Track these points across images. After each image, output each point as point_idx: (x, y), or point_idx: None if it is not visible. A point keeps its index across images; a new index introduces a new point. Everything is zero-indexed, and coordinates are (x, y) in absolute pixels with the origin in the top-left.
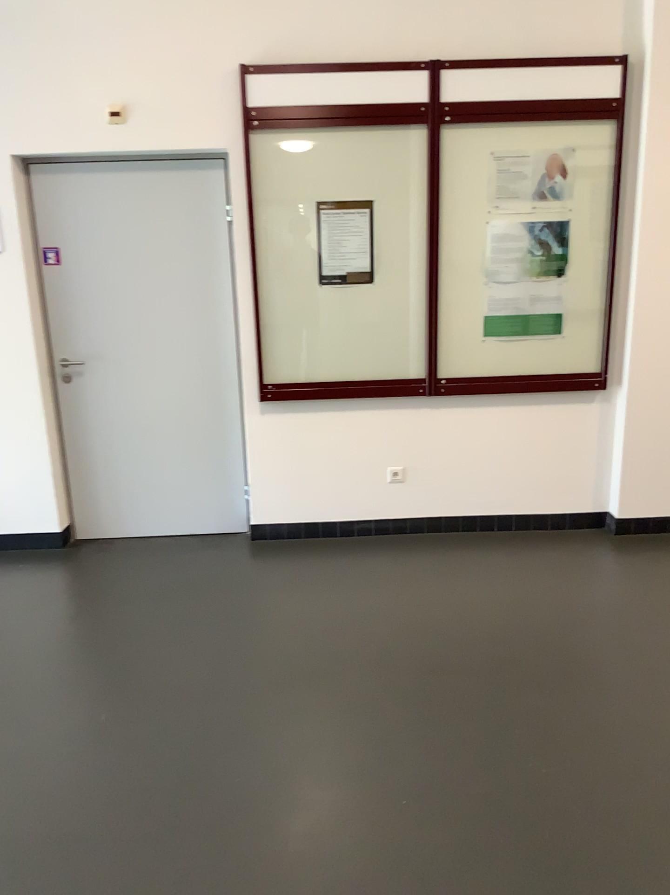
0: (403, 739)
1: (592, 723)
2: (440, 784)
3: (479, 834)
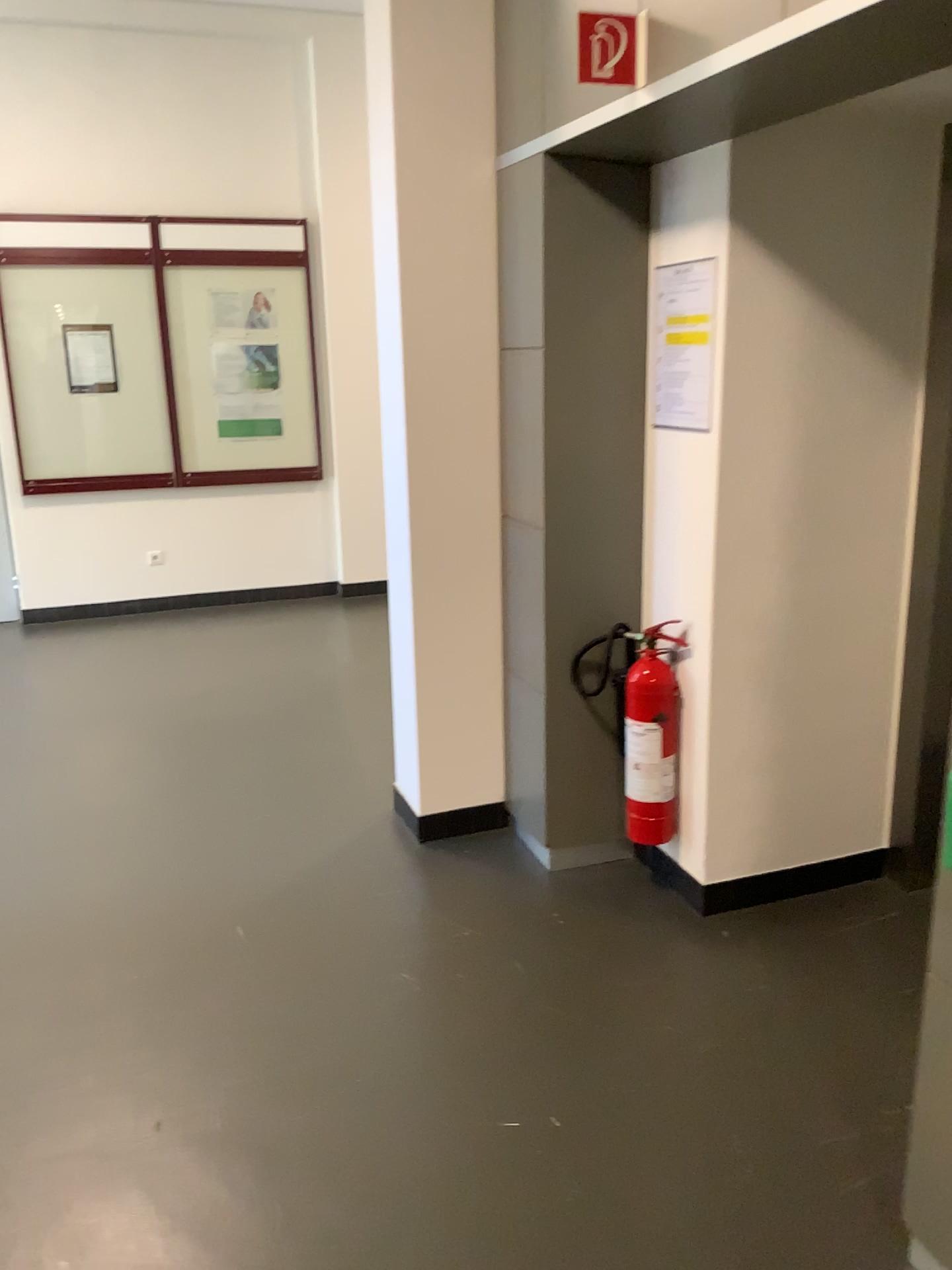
0: (147, 689)
1: (276, 672)
2: (167, 700)
3: (188, 711)
